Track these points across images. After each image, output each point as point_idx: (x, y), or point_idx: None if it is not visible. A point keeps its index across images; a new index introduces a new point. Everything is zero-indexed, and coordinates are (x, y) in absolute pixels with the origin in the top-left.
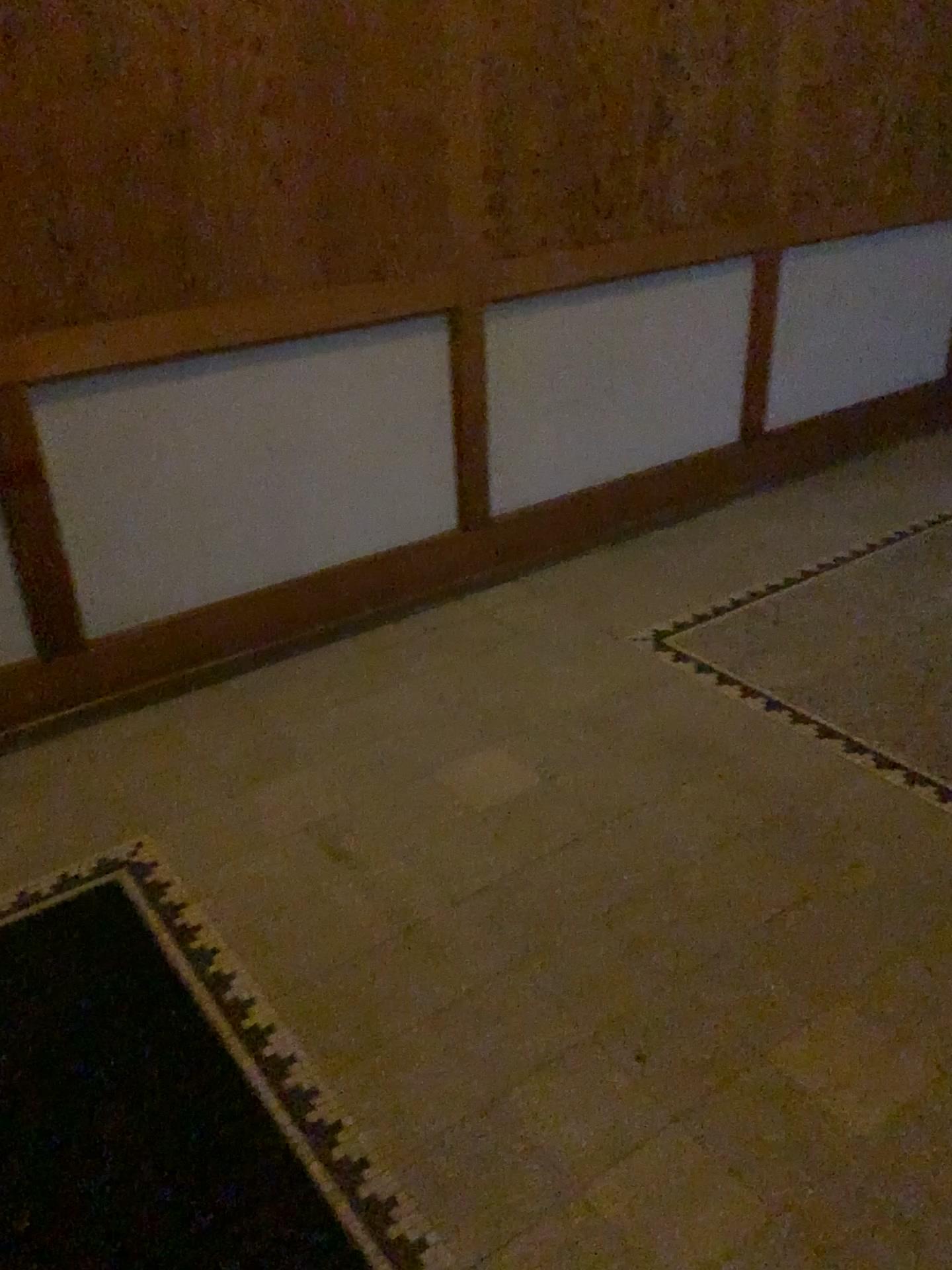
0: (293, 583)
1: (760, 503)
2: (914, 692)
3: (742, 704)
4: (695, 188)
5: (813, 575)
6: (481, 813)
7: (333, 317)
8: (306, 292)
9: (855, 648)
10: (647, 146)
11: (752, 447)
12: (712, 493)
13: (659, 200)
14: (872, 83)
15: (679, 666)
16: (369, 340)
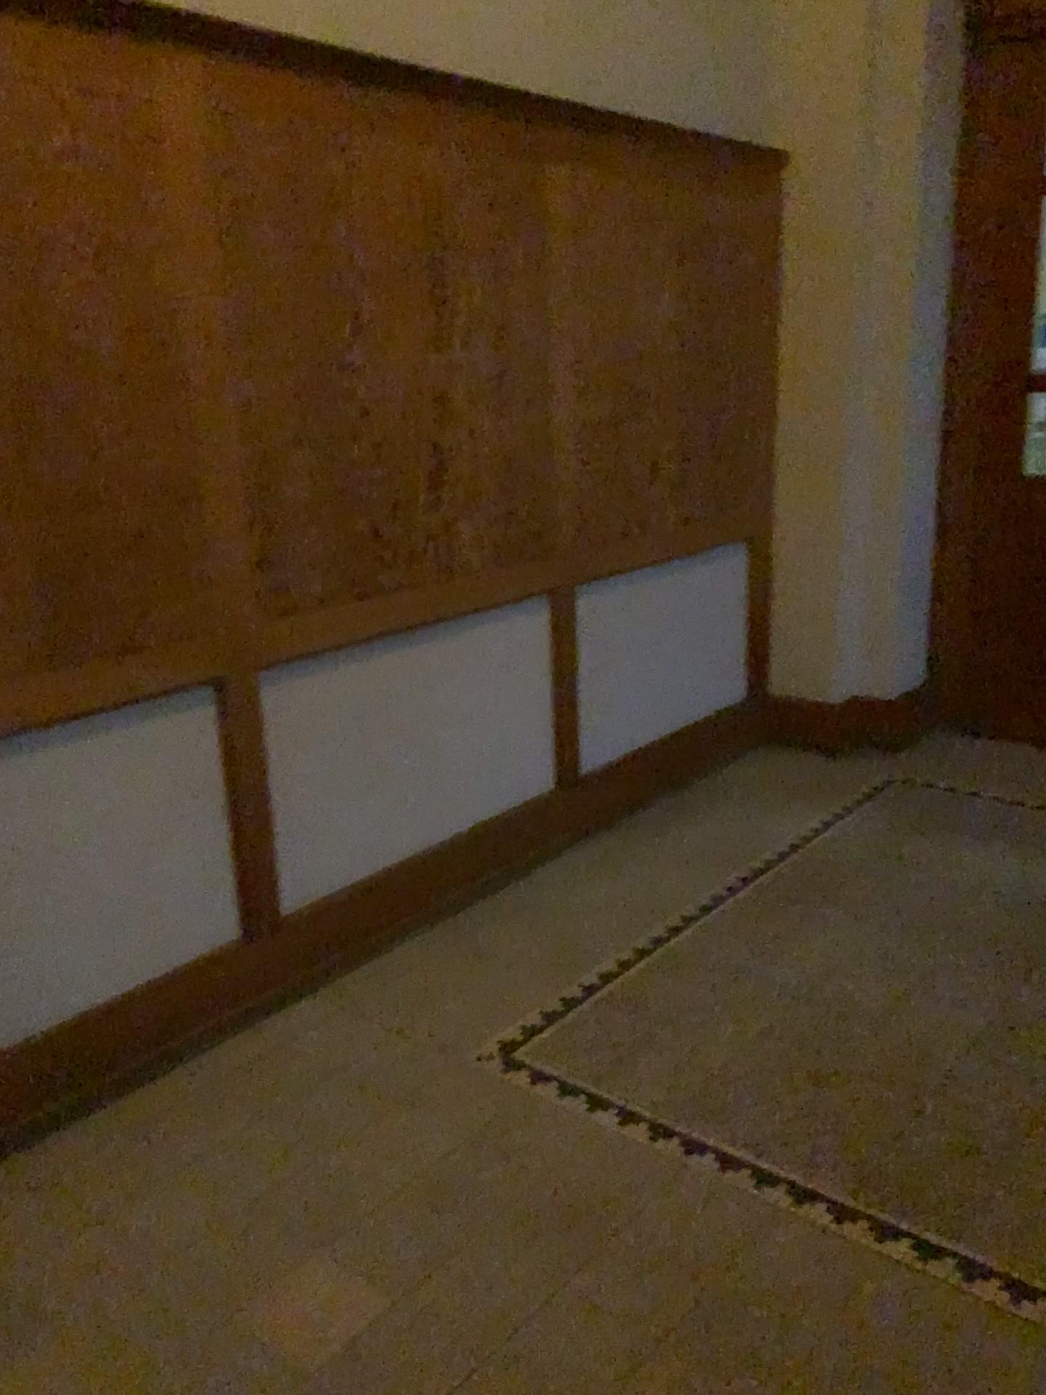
0: (26, 1052)
1: (591, 859)
2: (814, 1087)
3: (624, 1136)
4: (484, 531)
5: (667, 944)
6: (316, 1374)
7: (69, 708)
8: (32, 681)
9: (735, 1036)
10: (429, 491)
11: (573, 797)
12: (537, 854)
13: (447, 546)
14: (645, 421)
15: (539, 1091)
16: (117, 730)
